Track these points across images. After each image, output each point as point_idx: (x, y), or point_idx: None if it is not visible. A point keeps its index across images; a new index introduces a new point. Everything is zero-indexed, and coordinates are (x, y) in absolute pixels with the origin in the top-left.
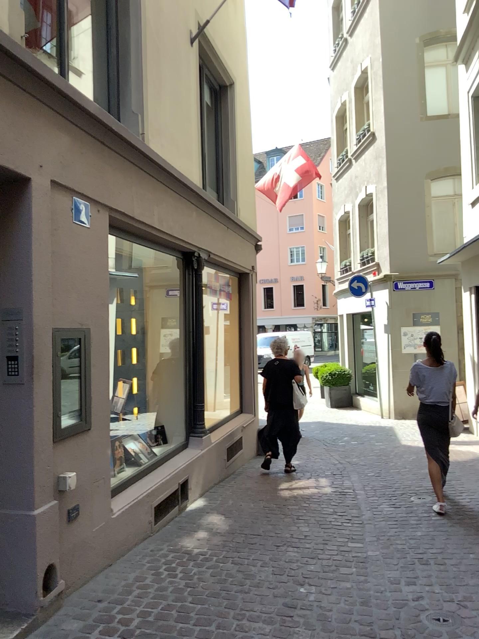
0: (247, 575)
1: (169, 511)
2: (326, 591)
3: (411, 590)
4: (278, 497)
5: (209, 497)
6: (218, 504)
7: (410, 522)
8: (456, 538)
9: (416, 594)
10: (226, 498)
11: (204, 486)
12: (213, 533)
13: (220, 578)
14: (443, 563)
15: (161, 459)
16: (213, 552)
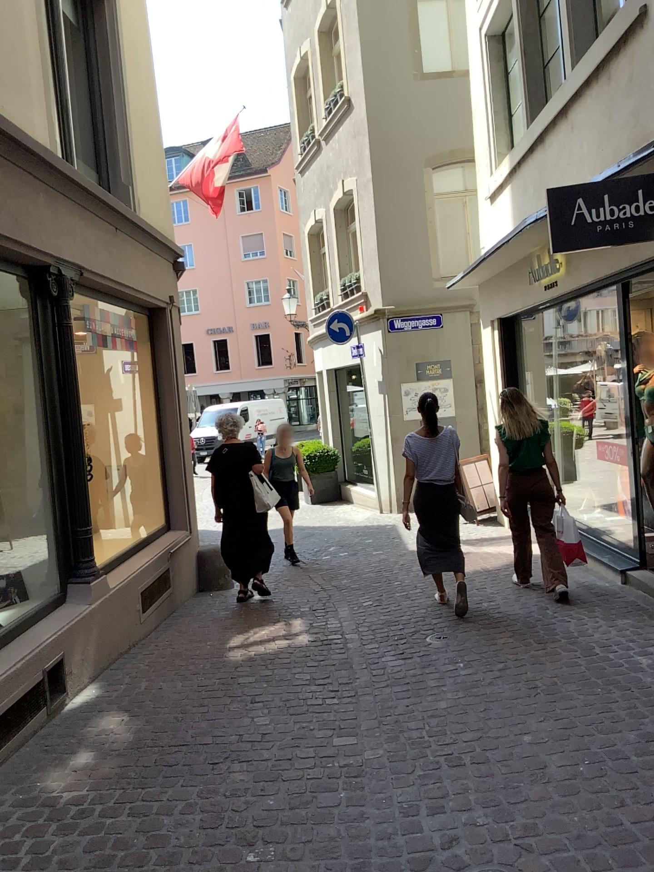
0: (151, 843)
1: (28, 721)
2: (293, 855)
3: (438, 828)
4: (222, 666)
5: (106, 680)
6: (120, 692)
7: (430, 686)
8: (500, 708)
9: (448, 837)
10: (136, 678)
11: (100, 660)
12: (102, 755)
13: (99, 859)
14: (485, 761)
15: (11, 631)
16: (94, 799)
